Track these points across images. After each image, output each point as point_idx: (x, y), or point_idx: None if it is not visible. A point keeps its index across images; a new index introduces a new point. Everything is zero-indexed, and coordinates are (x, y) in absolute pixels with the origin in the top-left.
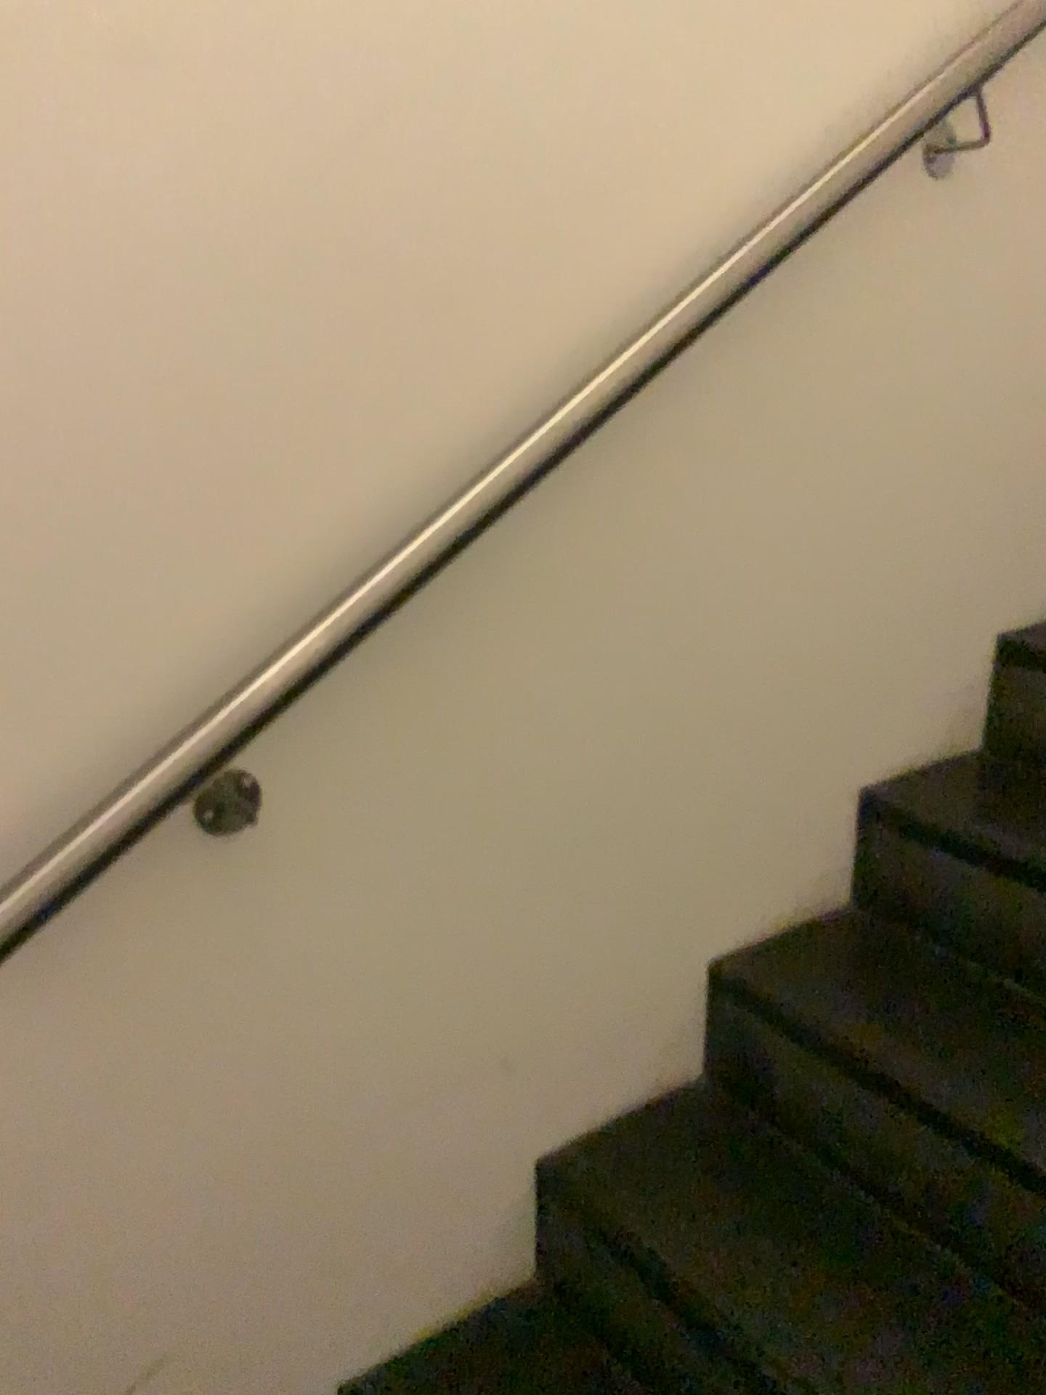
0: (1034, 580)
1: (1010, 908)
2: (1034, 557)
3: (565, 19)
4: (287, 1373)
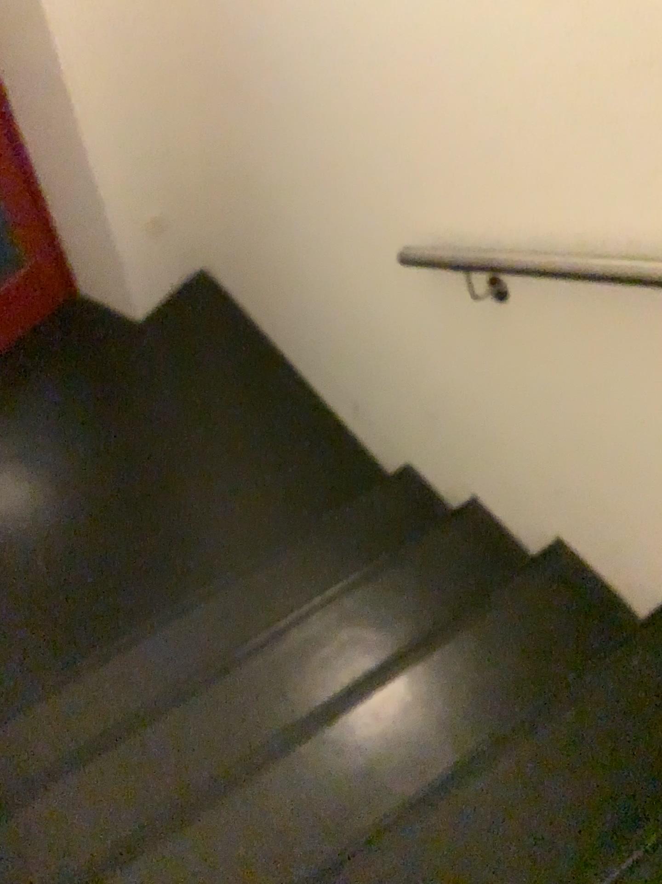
0: None
1: None
2: None
3: None
4: (461, 469)
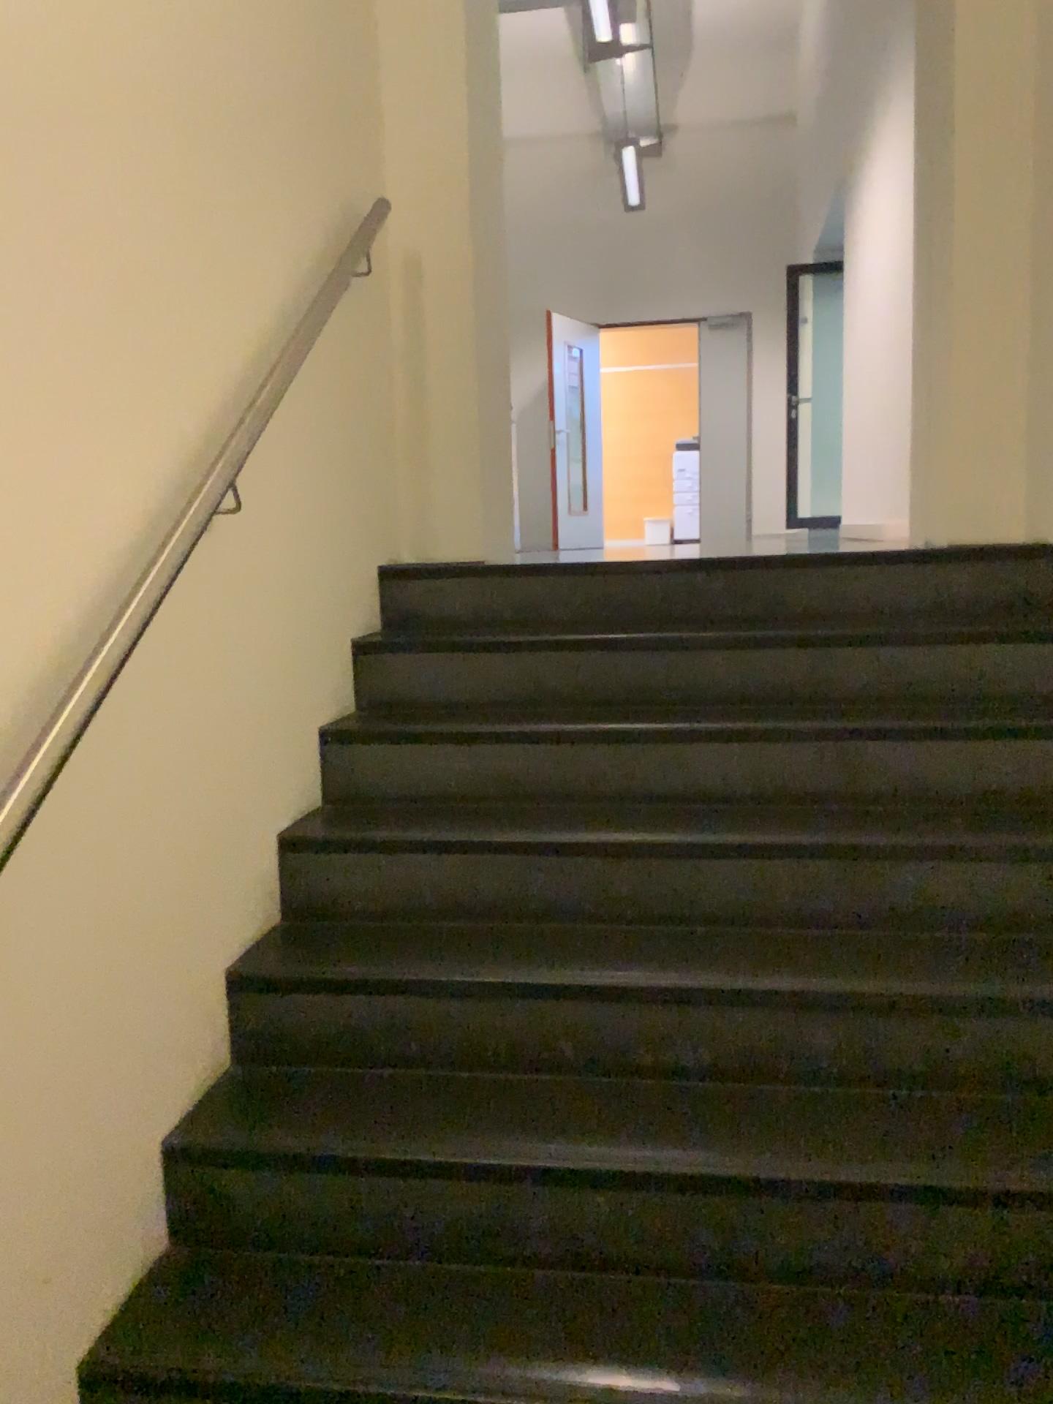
0: (285, 795)
1: (349, 1022)
2: (283, 779)
3: (13, 468)
4: None
